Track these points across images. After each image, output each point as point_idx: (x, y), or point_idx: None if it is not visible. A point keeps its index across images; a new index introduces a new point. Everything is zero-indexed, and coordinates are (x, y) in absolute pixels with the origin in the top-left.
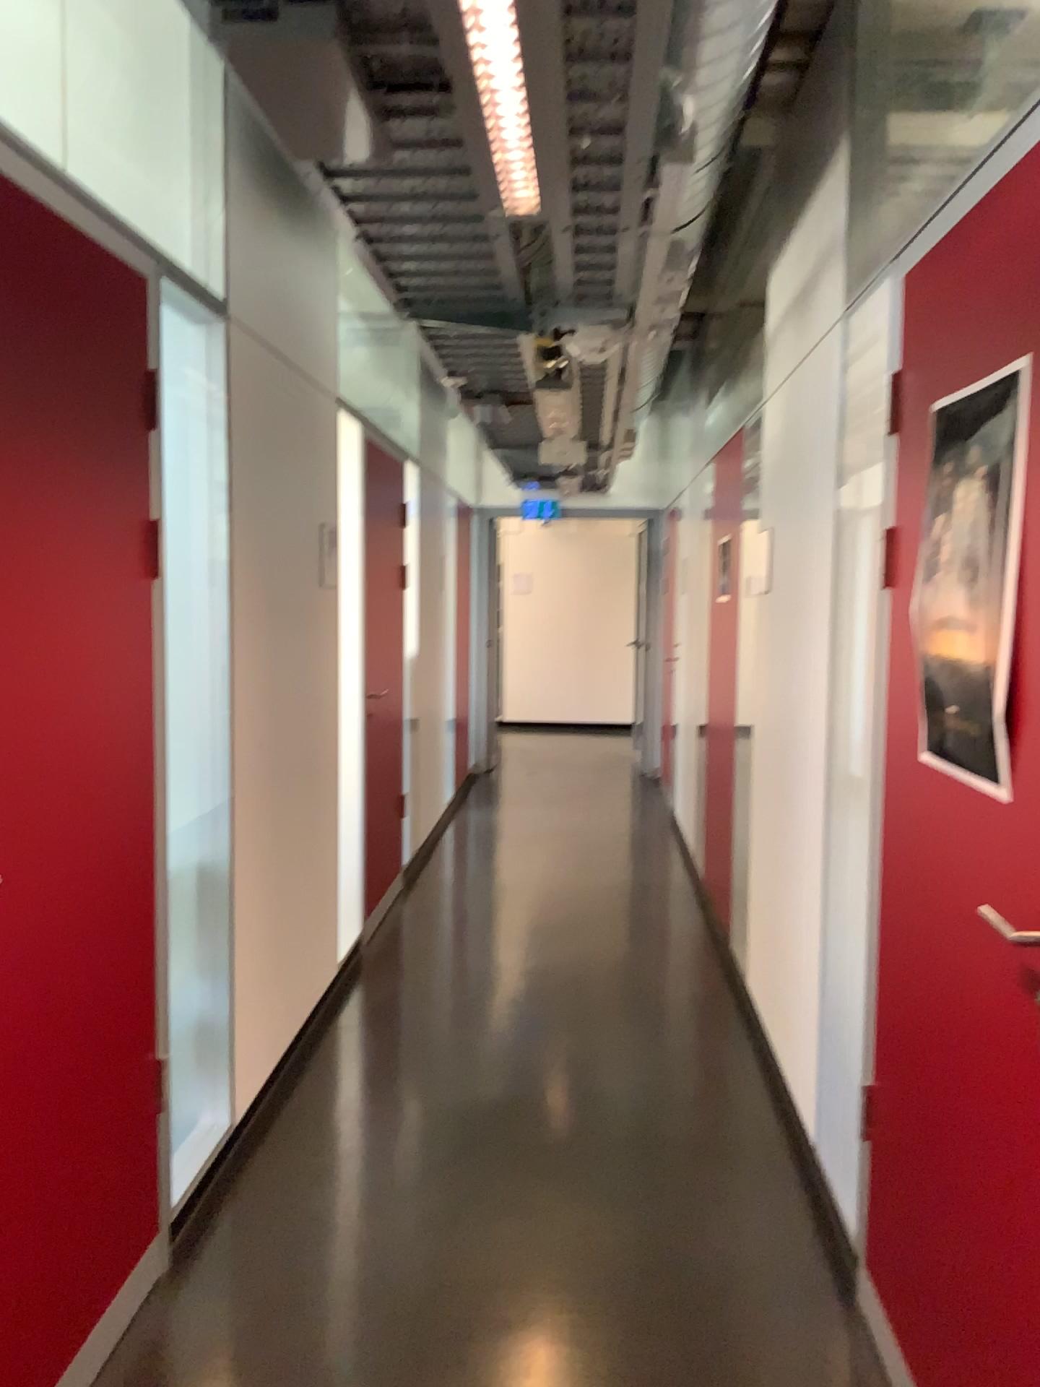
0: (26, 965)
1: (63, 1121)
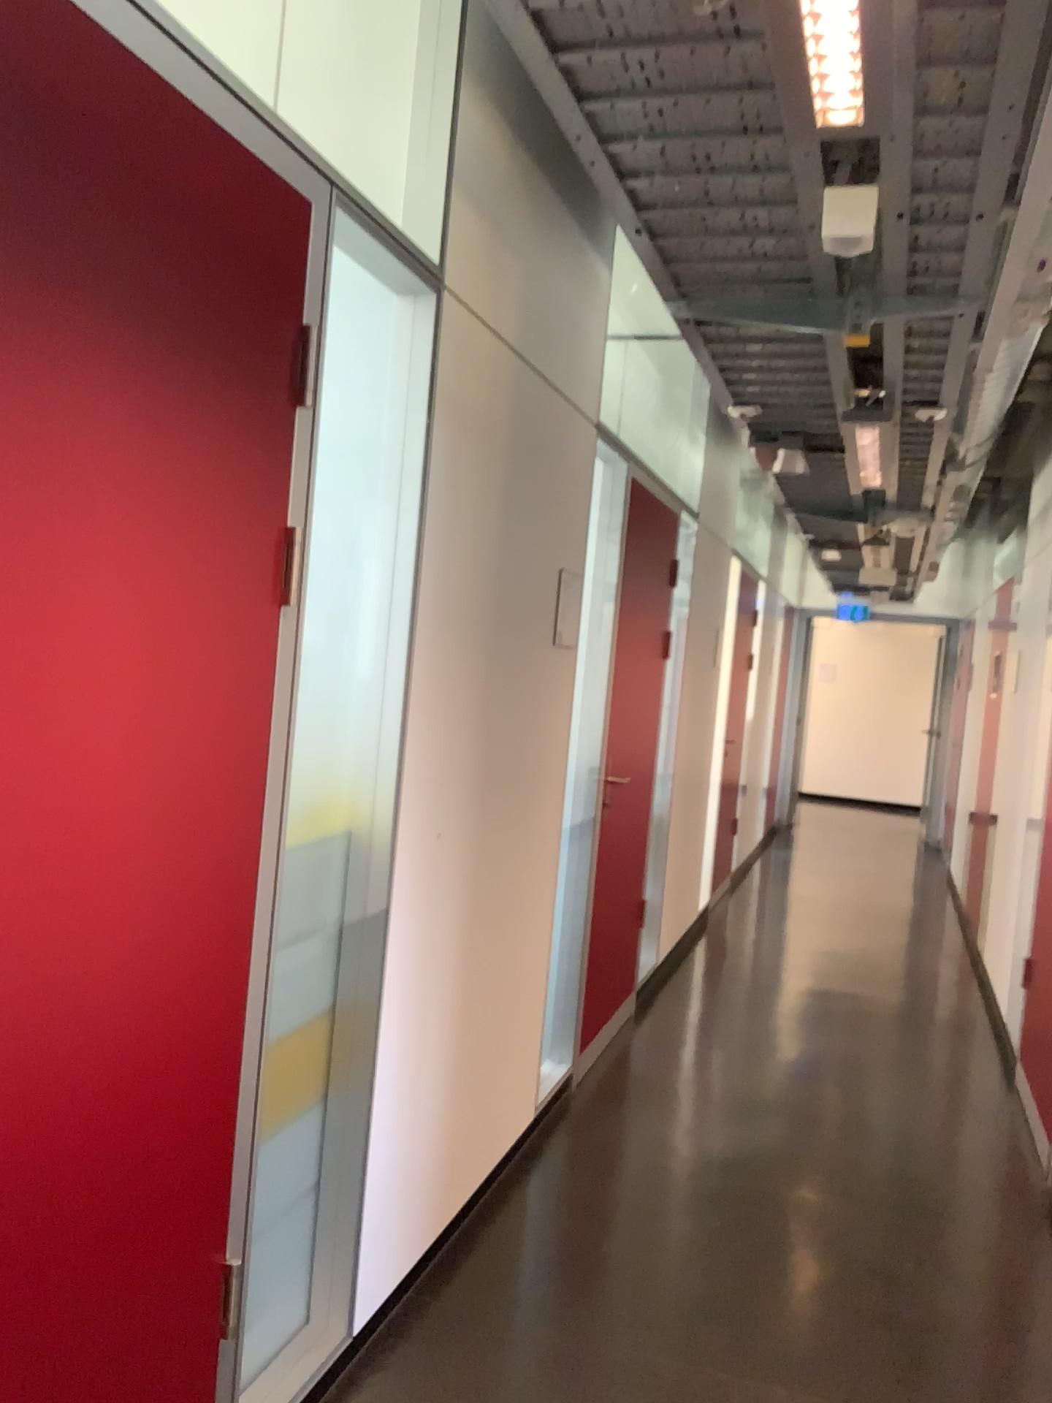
0: (623, 824)
1: (623, 902)
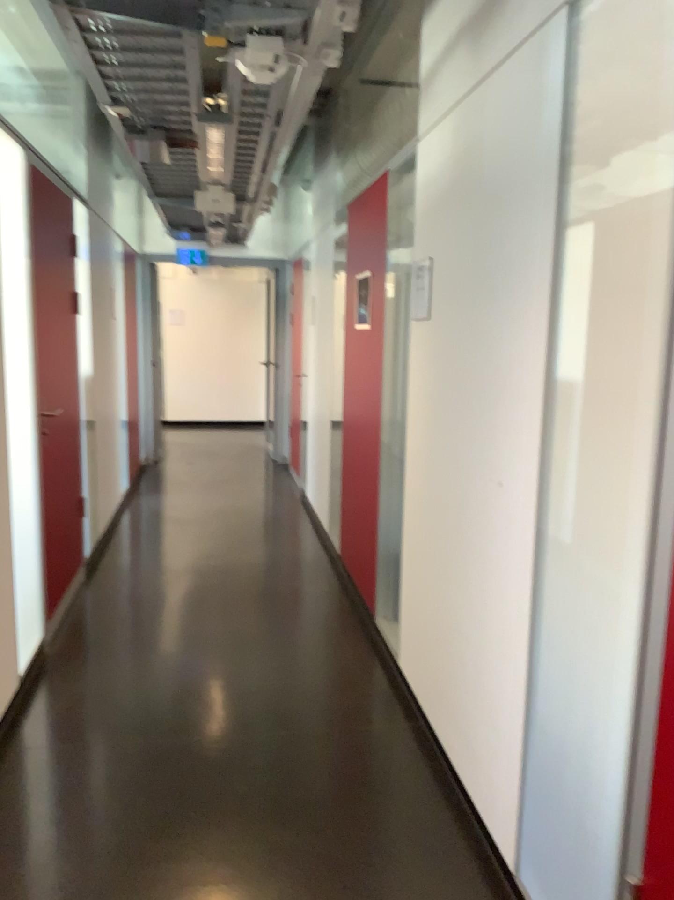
0: None
1: None
